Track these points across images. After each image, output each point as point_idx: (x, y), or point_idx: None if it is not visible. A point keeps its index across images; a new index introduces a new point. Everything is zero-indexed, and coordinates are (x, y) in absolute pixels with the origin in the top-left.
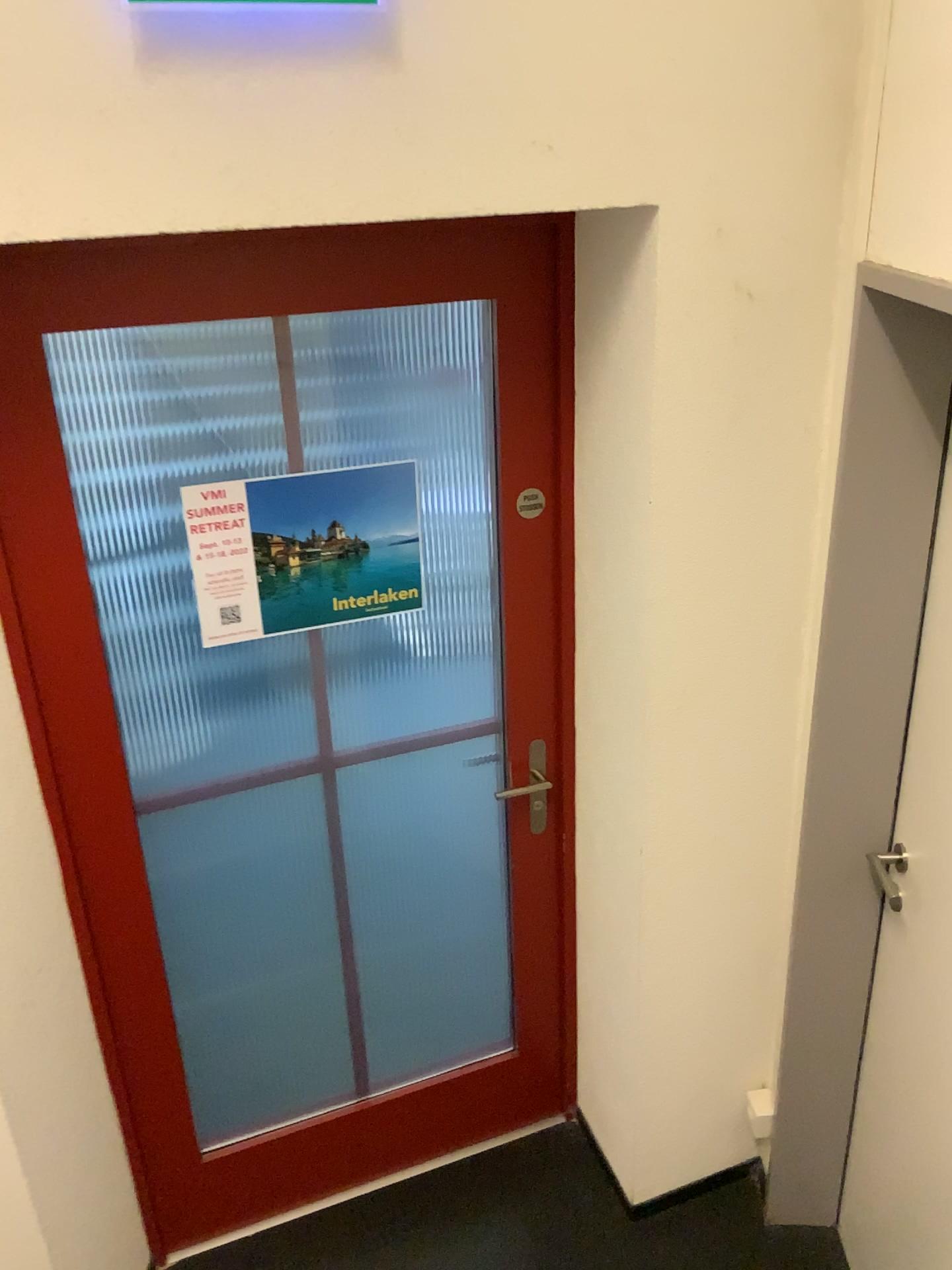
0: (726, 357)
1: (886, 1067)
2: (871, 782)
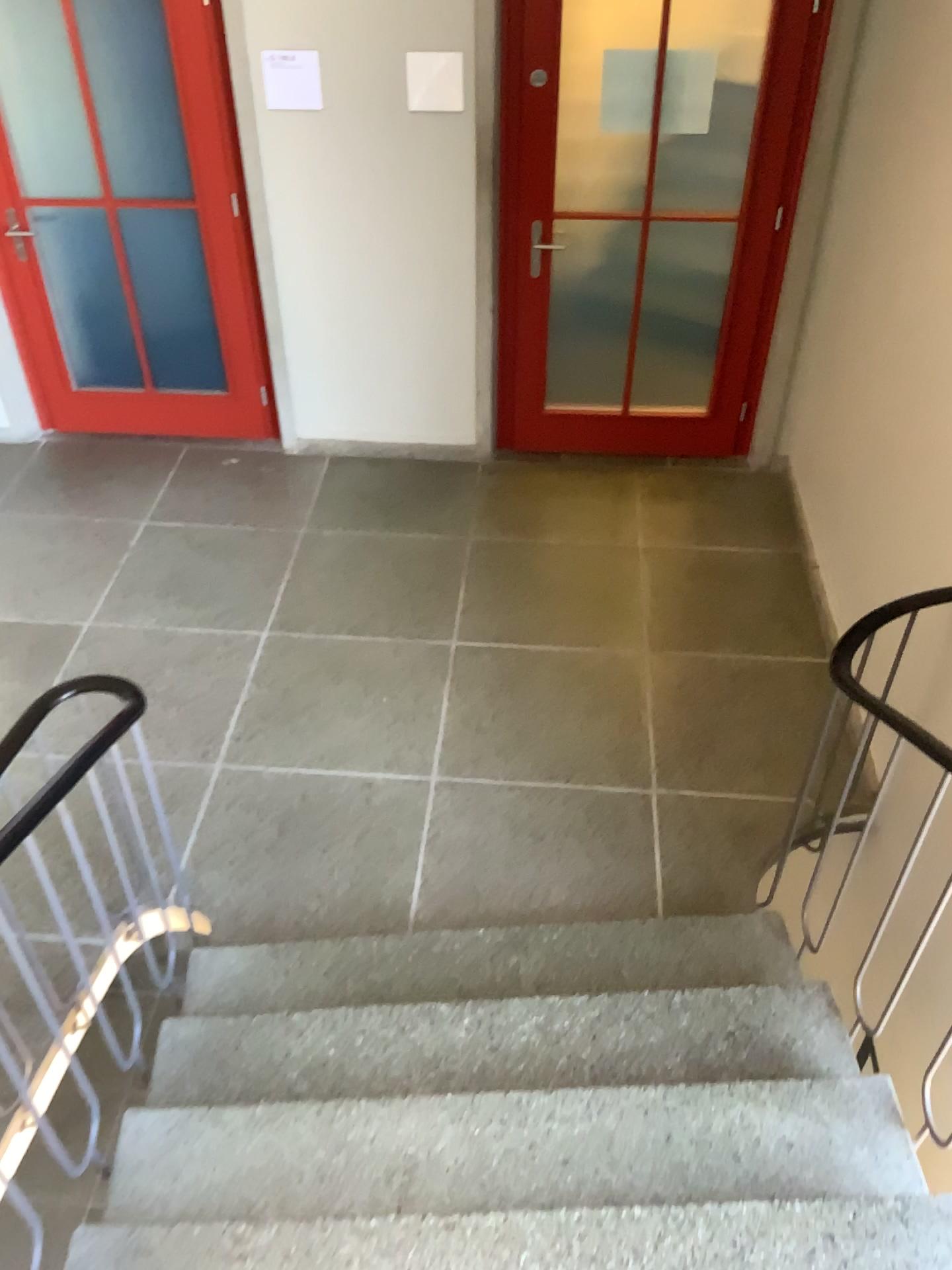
0: None
1: None
2: None
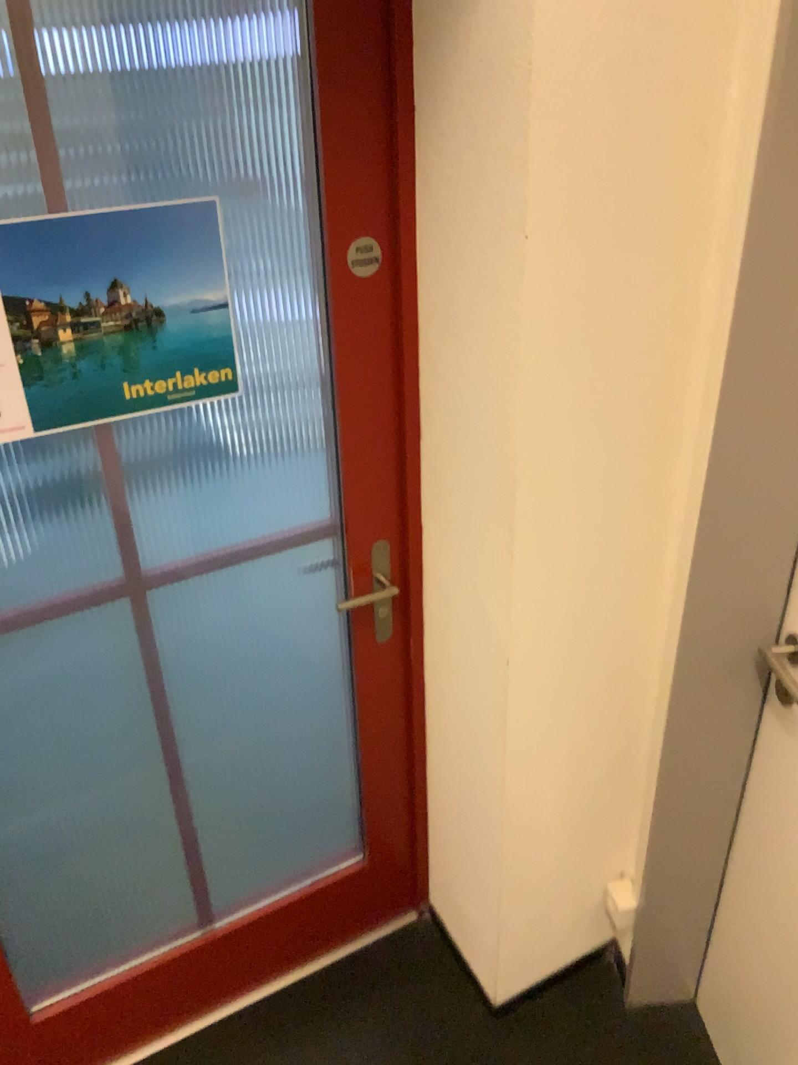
0: (617, 44)
1: (769, 865)
2: (763, 569)
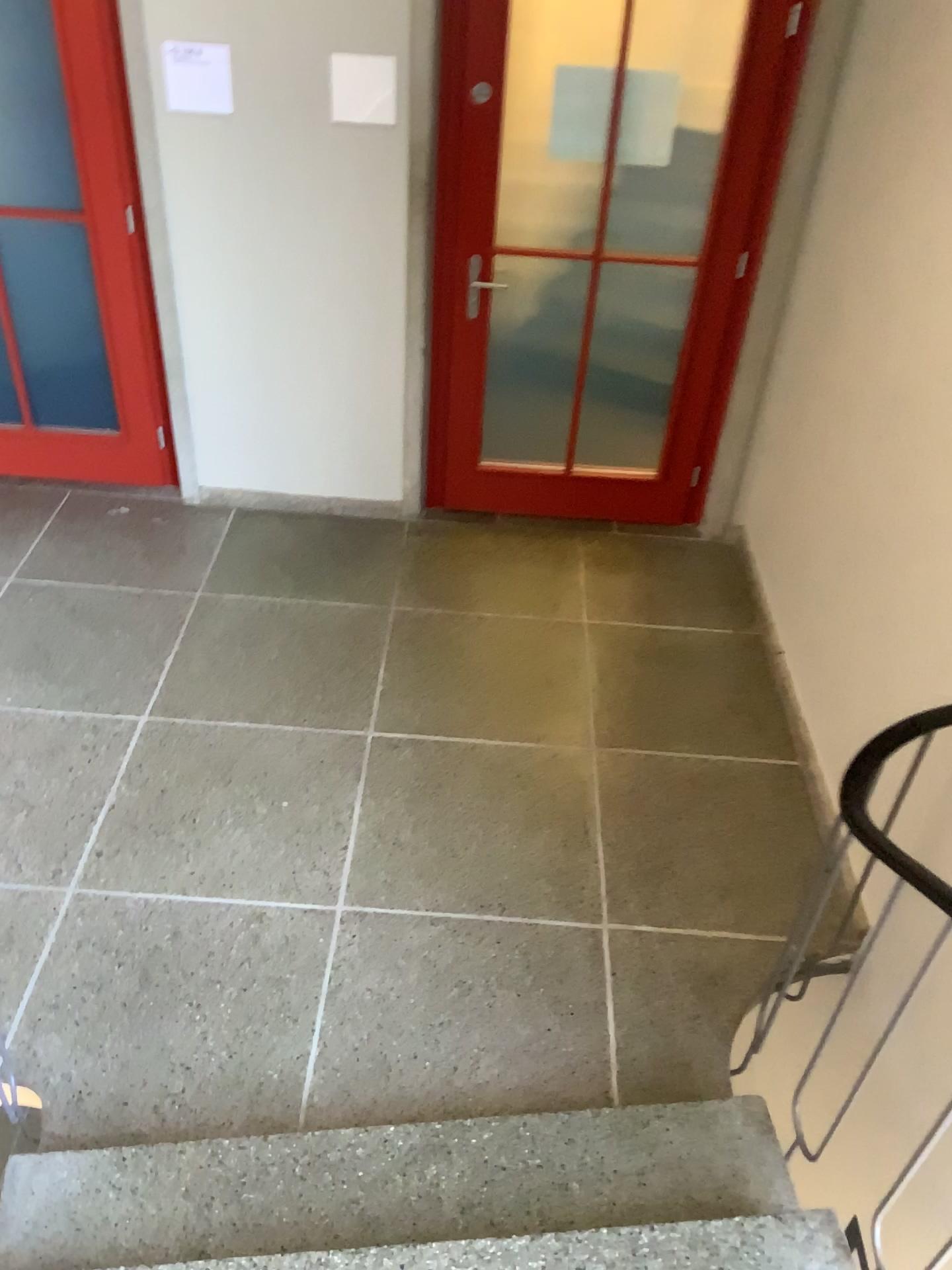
0: None
1: None
2: None
